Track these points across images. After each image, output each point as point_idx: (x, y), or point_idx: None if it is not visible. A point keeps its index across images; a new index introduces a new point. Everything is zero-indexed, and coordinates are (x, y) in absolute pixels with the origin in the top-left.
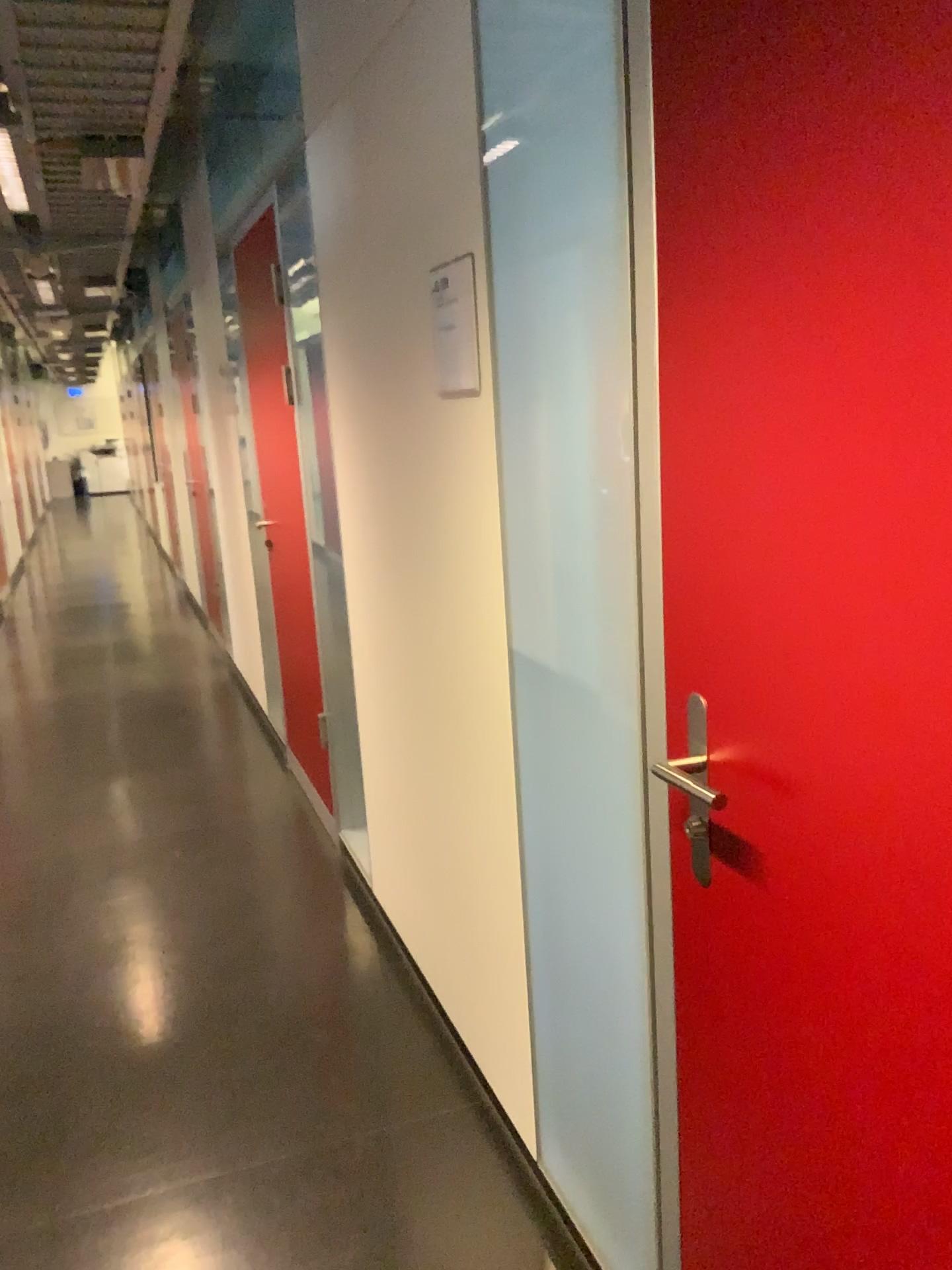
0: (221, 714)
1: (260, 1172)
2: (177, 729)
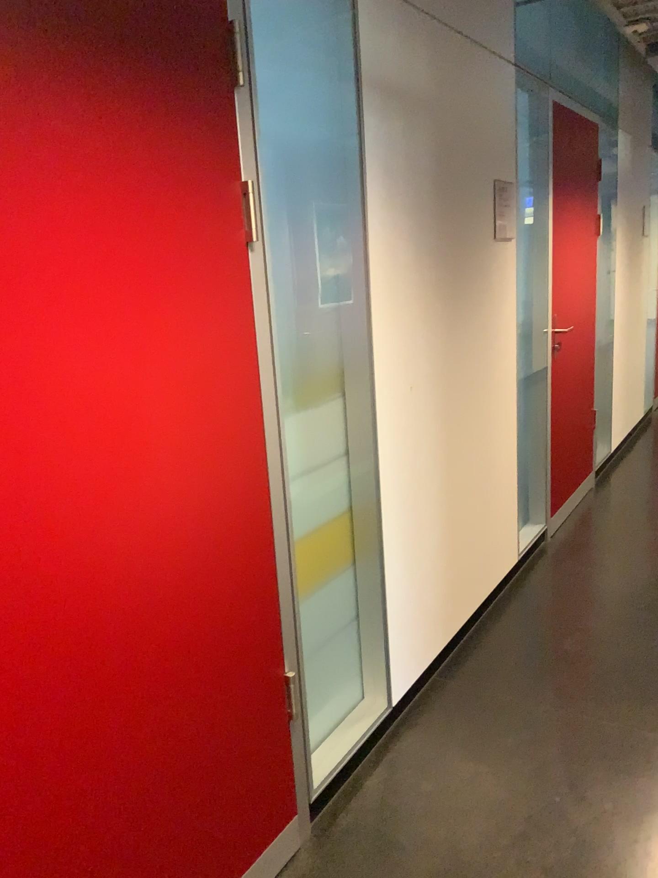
0: (527, 627)
1: None
2: (598, 616)
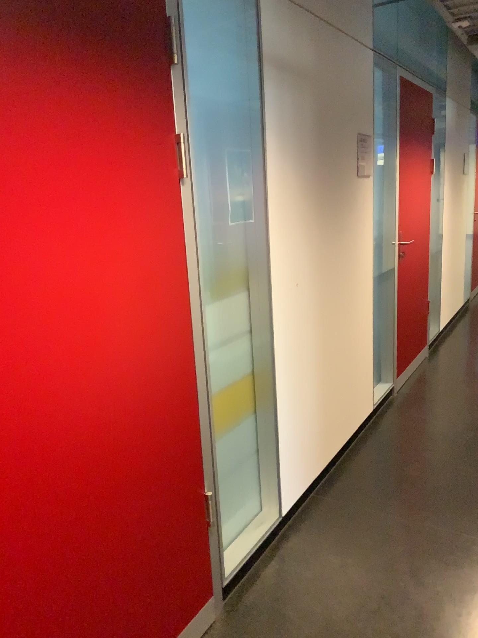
0: (380, 459)
1: None
2: (431, 450)
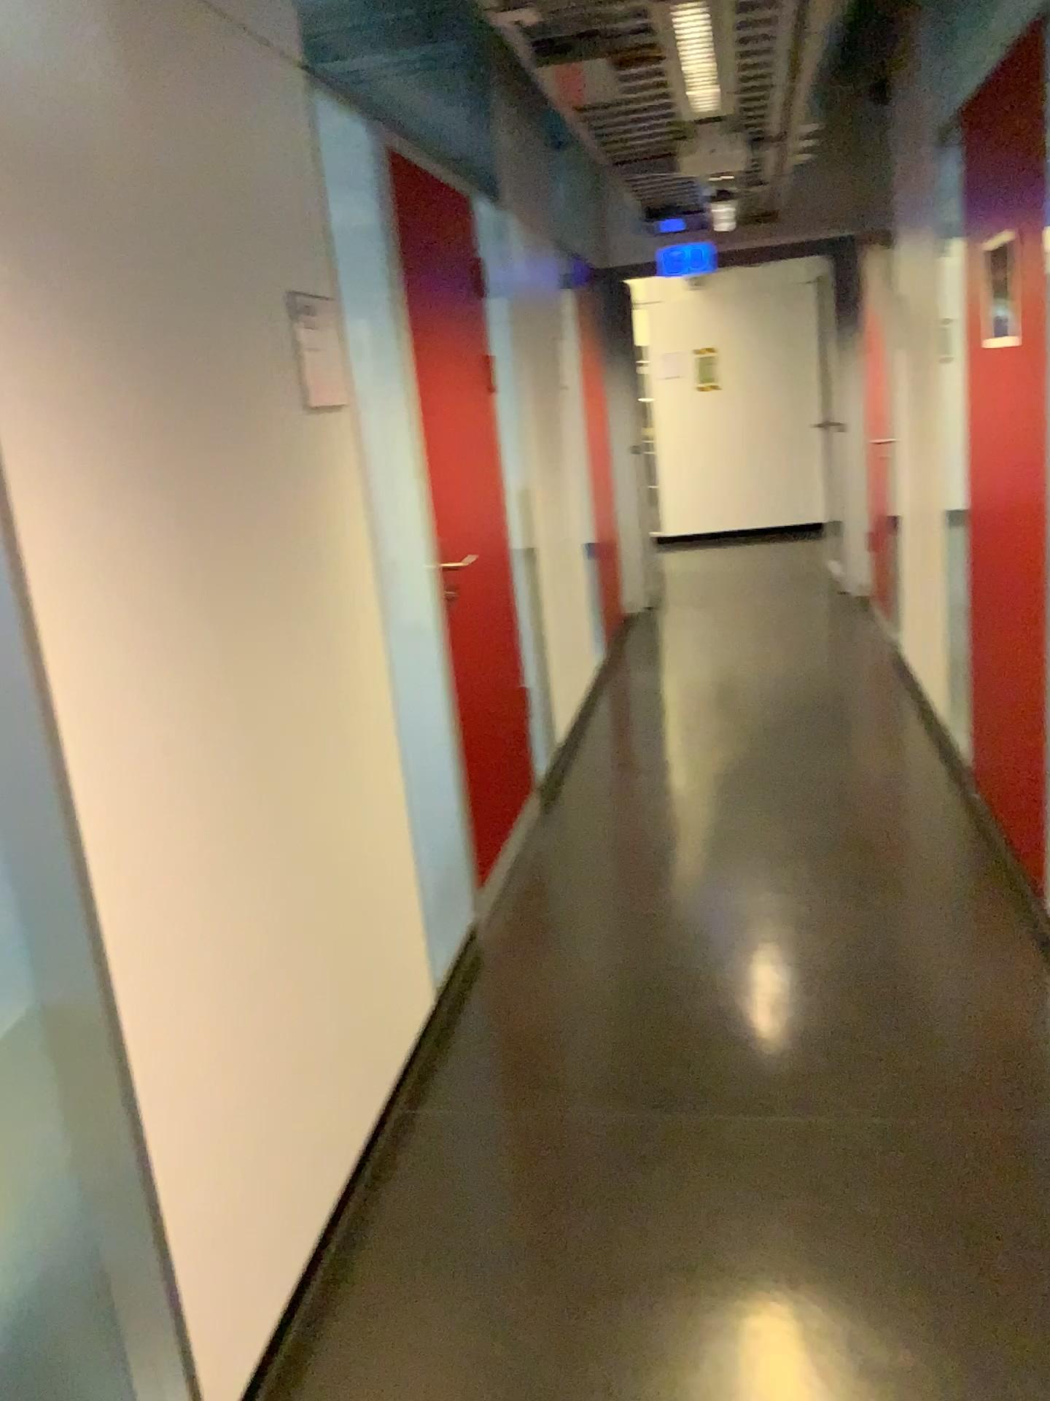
0: None
1: (629, 1090)
2: None
